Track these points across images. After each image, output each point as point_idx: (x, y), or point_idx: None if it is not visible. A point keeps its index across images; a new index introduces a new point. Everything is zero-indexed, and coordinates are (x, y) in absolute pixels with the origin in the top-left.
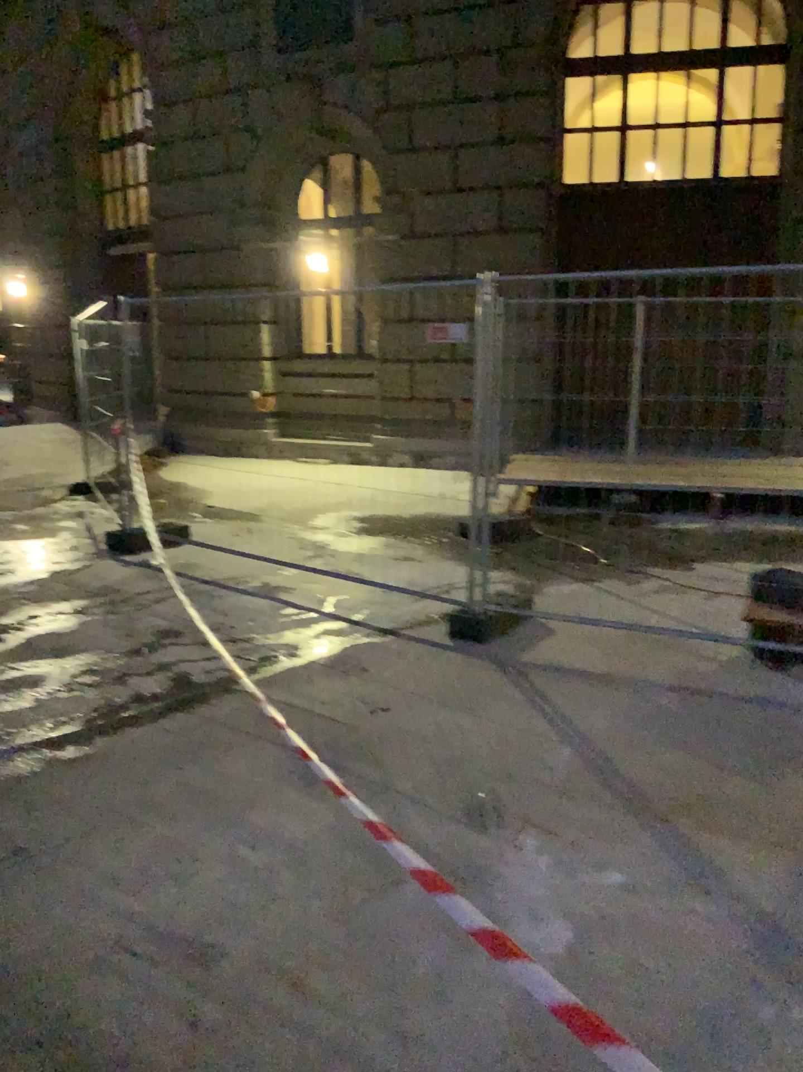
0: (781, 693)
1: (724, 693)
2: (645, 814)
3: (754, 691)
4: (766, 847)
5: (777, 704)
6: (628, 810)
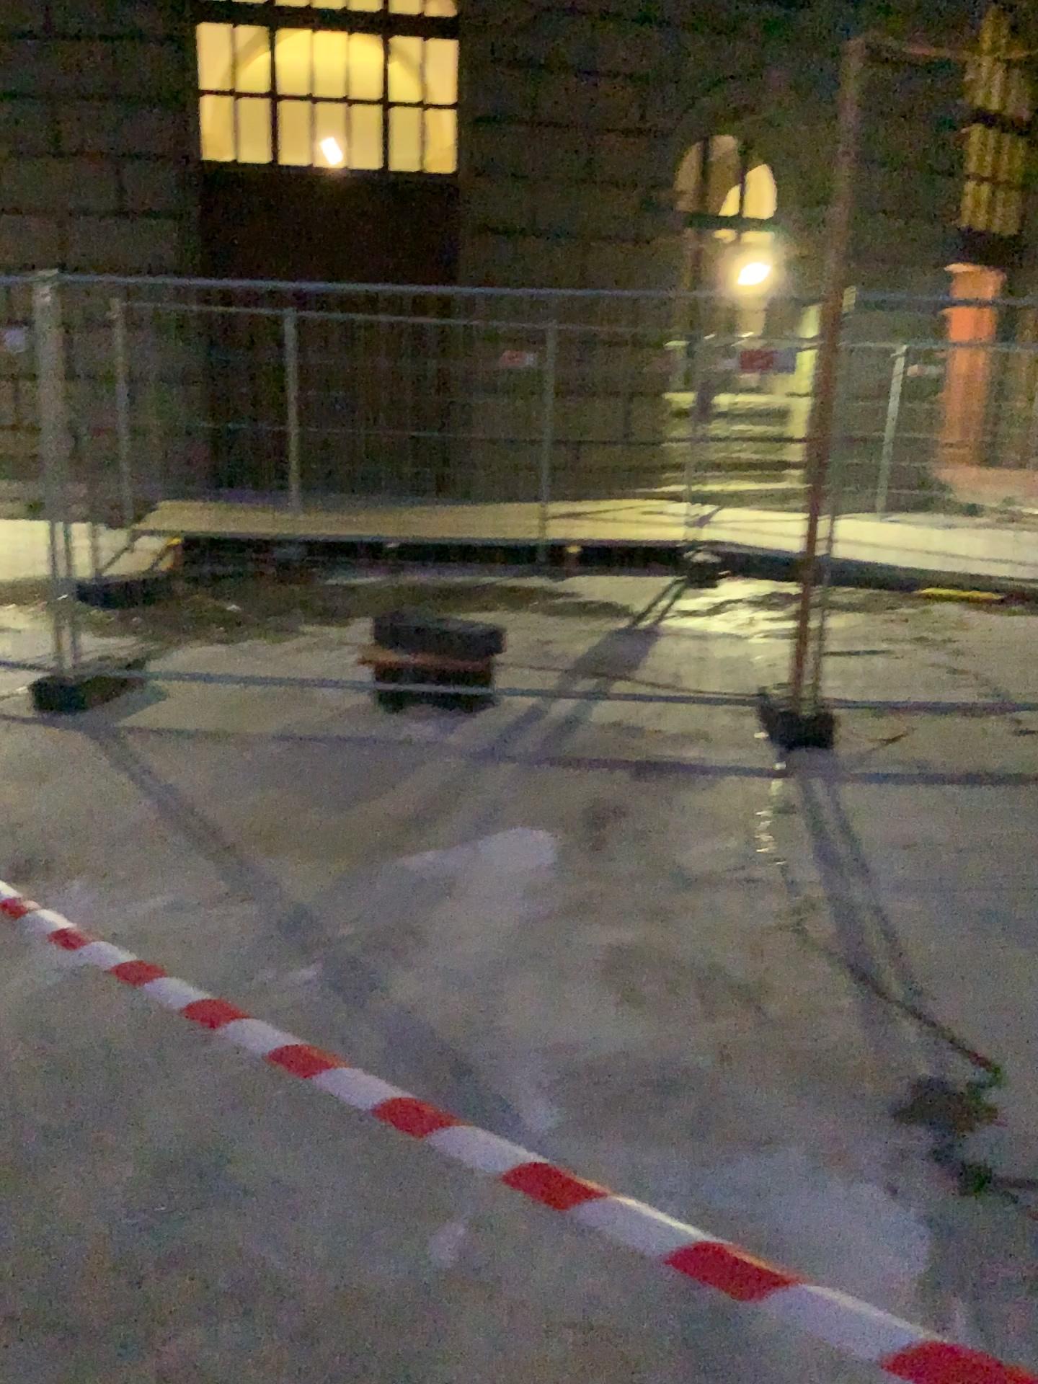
0: (387, 732)
1: (329, 737)
2: (205, 847)
3: (359, 733)
4: (316, 860)
5: (378, 742)
6: (189, 847)
